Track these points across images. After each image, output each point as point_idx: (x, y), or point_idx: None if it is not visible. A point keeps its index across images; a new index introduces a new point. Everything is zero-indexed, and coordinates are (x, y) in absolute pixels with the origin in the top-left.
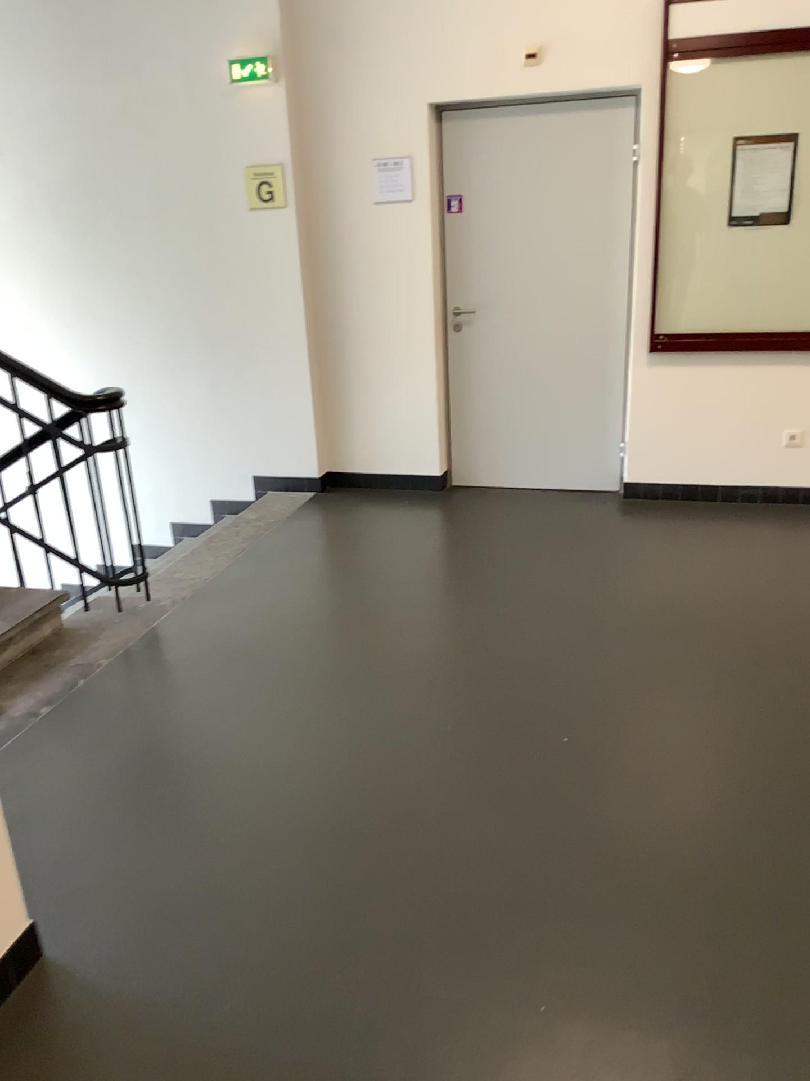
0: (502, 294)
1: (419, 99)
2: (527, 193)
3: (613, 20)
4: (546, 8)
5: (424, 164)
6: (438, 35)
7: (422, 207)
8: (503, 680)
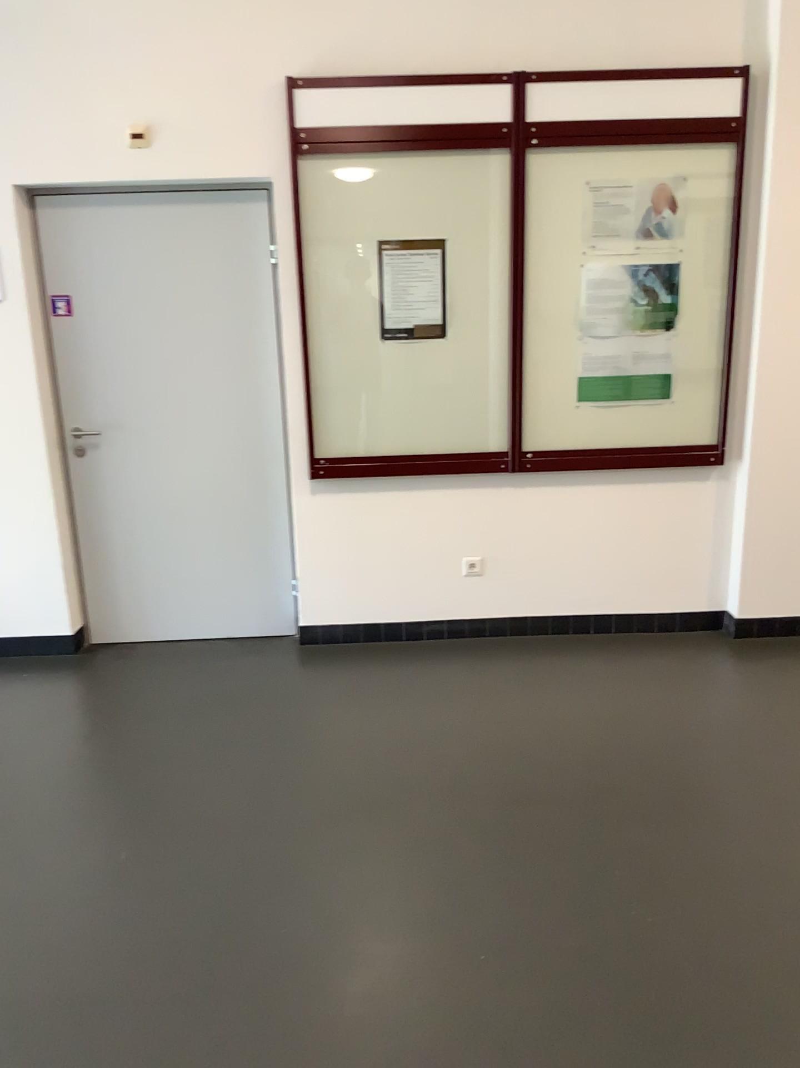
0: (132, 413)
1: (3, 178)
2: (153, 295)
3: (232, 102)
4: (153, 83)
5: (17, 257)
6: (22, 104)
7: (17, 308)
8: (98, 996)
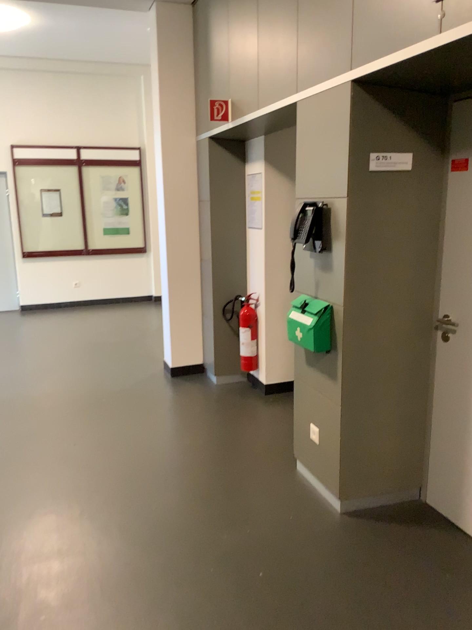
0: None
1: None
2: None
3: None
4: None
5: None
6: None
7: None
8: None
